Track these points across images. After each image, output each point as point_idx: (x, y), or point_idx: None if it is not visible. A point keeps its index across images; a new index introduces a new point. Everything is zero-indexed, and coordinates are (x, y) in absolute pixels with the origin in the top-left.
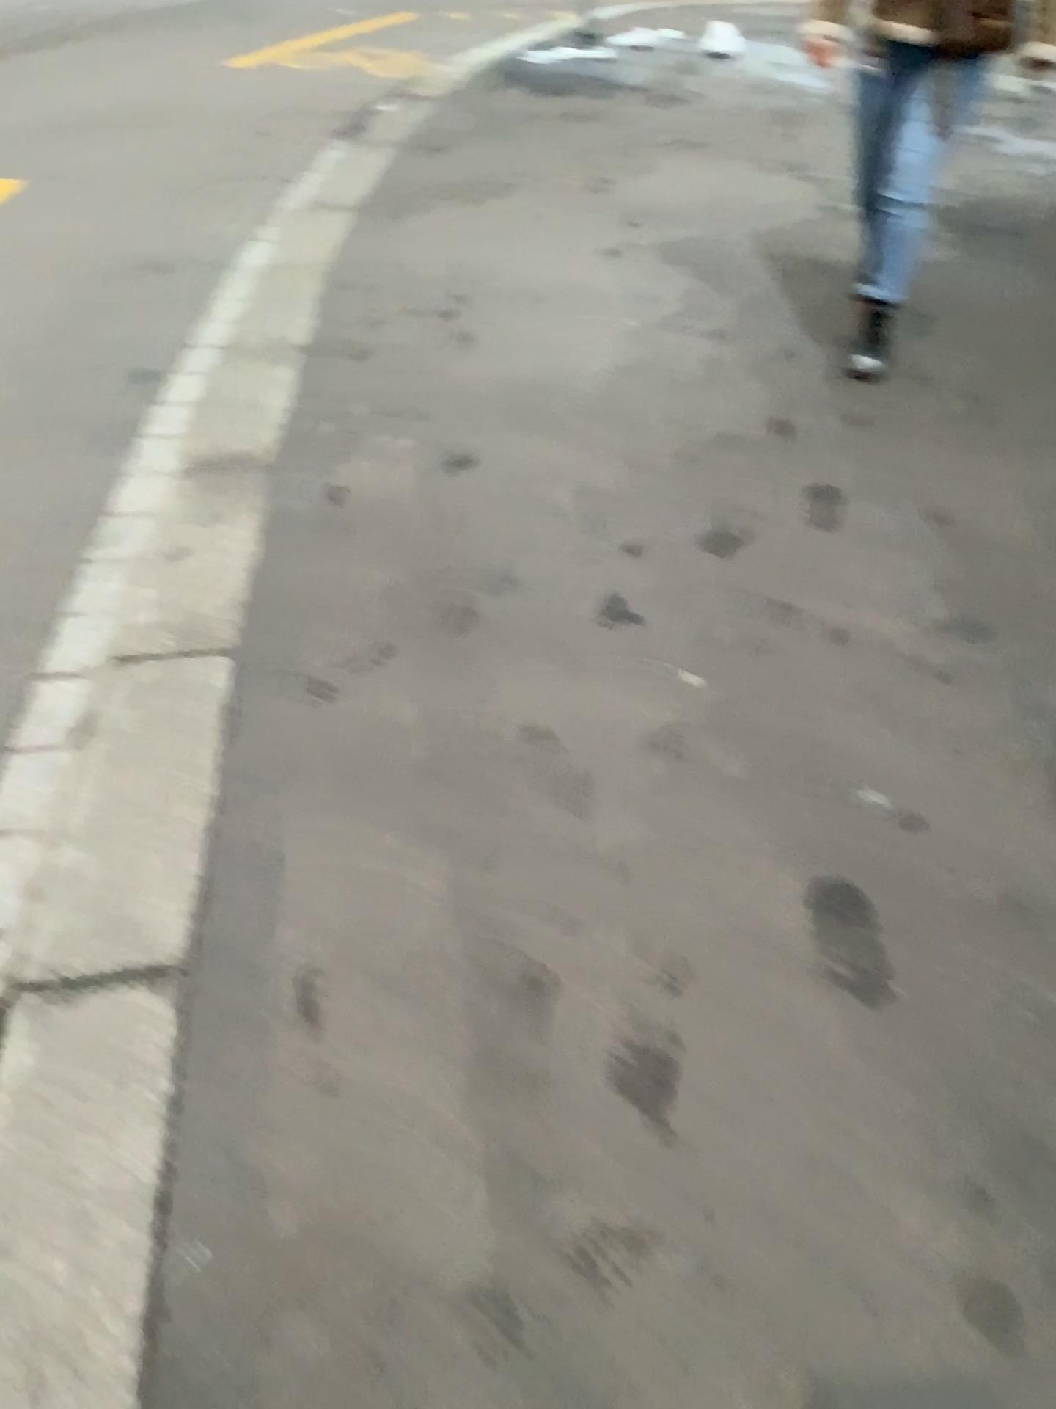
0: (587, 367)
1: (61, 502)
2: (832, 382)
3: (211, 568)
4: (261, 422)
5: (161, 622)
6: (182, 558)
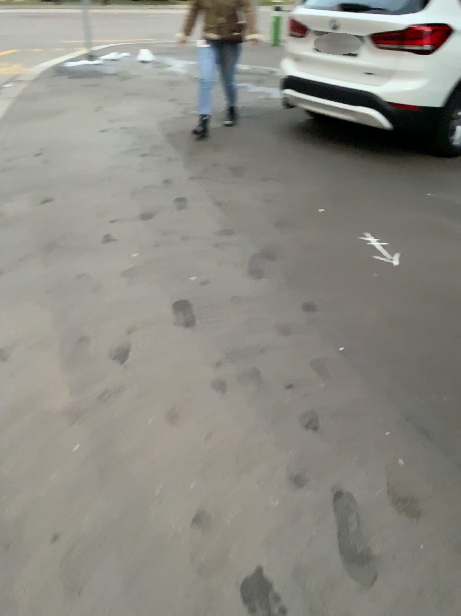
0: (93, 168)
1: None
2: (183, 165)
3: None
4: None
5: None
6: None
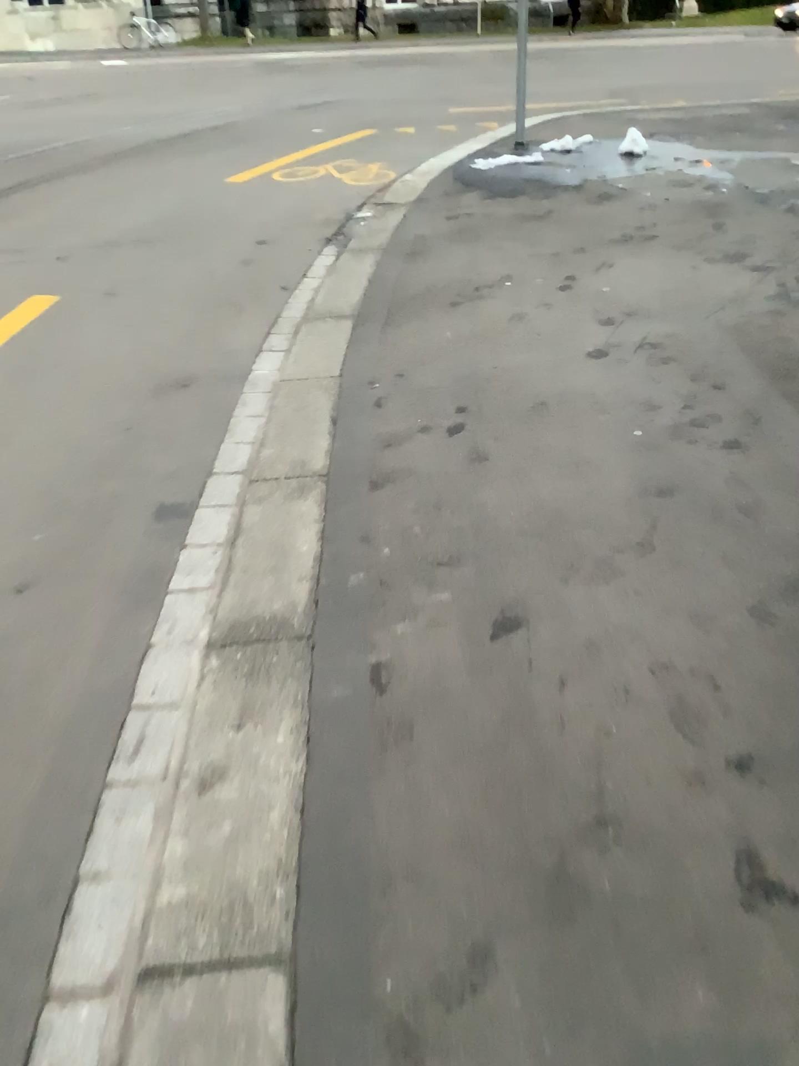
0: (610, 491)
1: (84, 687)
2: None
3: (250, 797)
4: (288, 569)
5: (196, 897)
6: (216, 778)
